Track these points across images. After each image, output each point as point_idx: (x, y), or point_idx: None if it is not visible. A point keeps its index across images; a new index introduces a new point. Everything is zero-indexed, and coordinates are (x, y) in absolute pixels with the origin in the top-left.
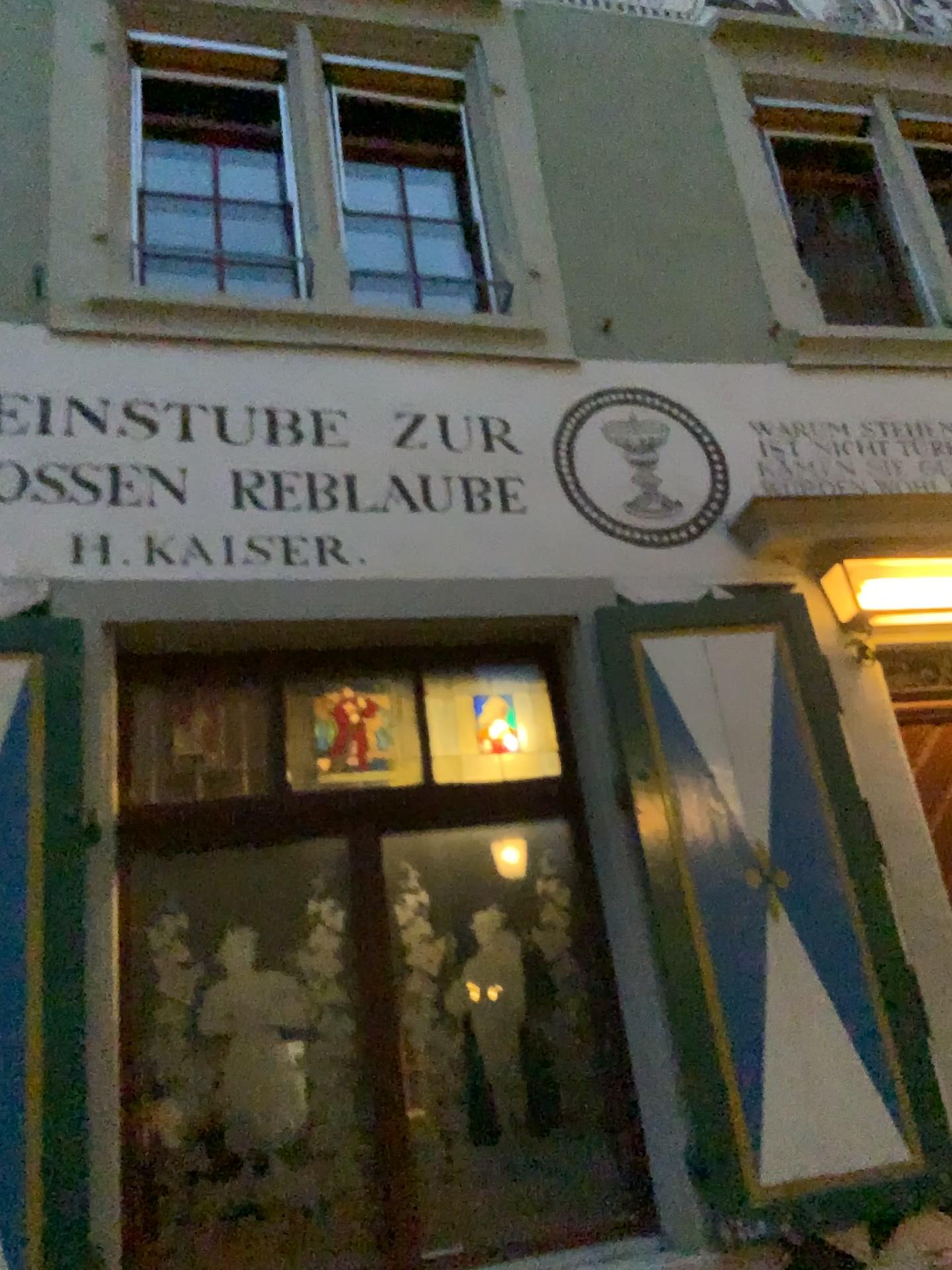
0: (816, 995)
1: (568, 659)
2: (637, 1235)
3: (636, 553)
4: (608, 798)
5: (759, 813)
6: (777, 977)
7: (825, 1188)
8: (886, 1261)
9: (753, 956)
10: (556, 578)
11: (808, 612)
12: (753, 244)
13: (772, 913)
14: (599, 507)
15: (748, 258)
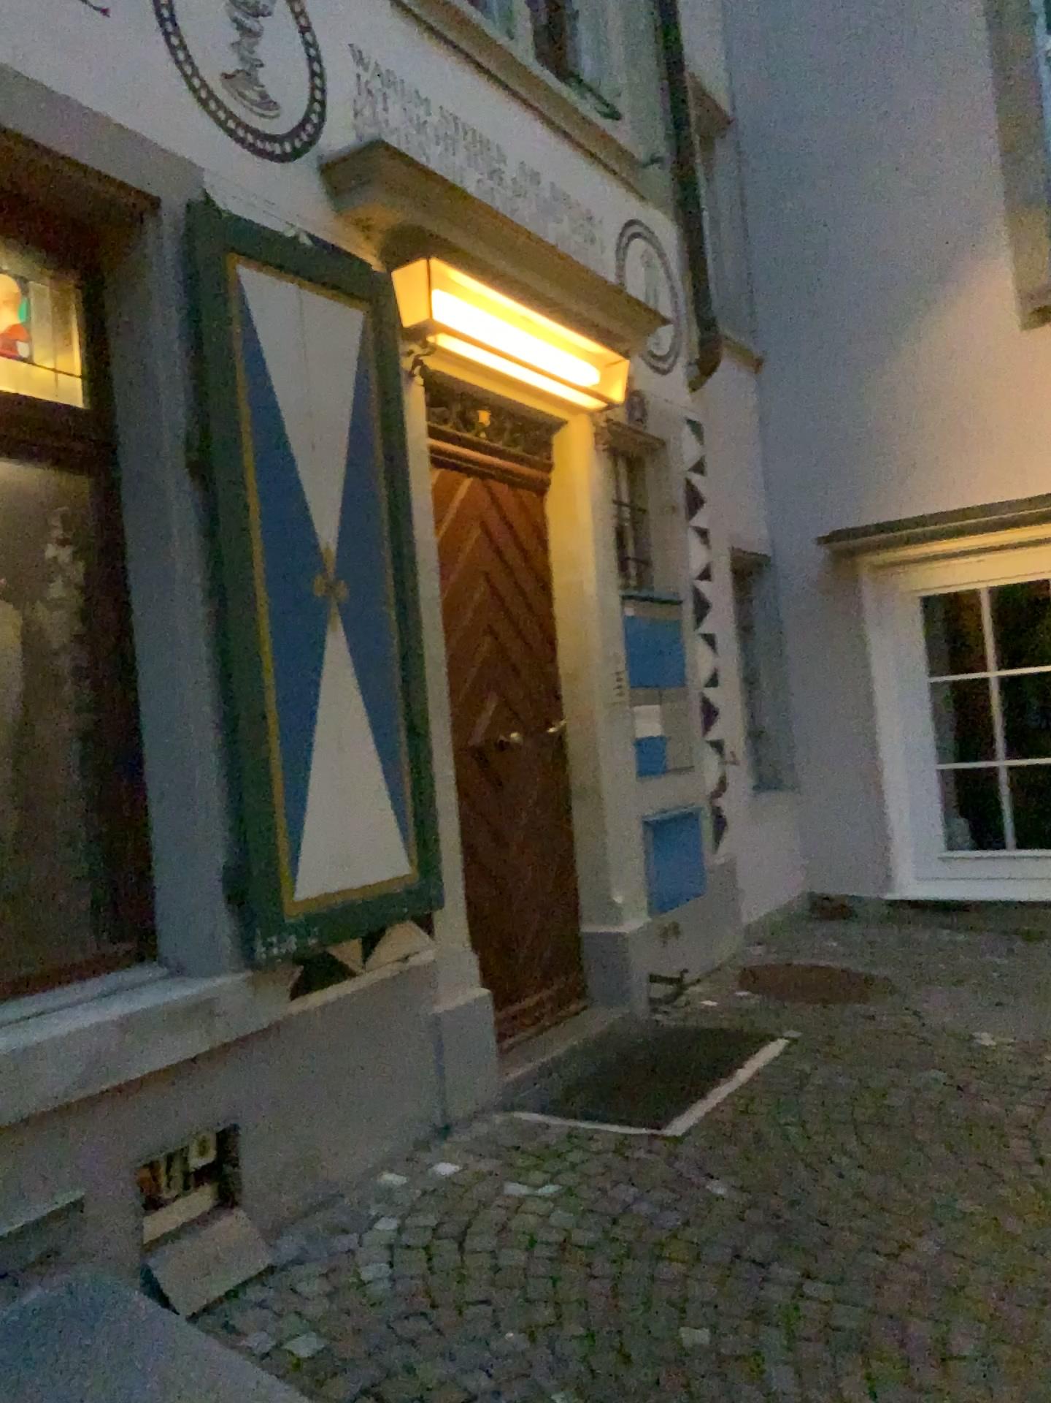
0: (362, 713)
1: (128, 257)
2: (143, 962)
3: (231, 150)
4: (175, 454)
5: (334, 513)
6: (332, 692)
7: (350, 901)
8: (379, 964)
9: (314, 667)
10: (143, 136)
11: (390, 302)
12: None
13: (335, 624)
14: (197, 62)
15: None
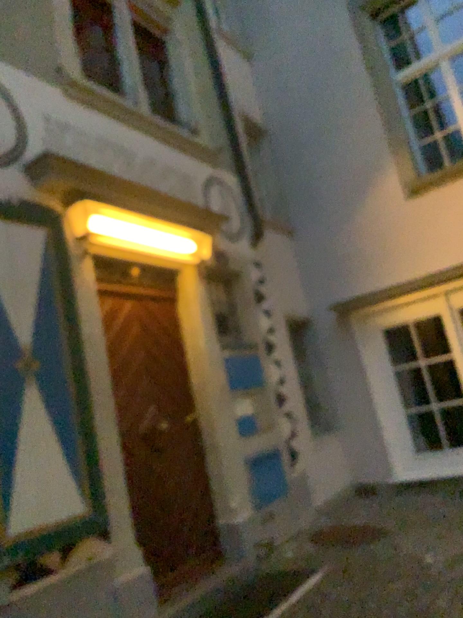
0: (49, 428)
1: None
2: None
3: None
4: None
5: (28, 328)
6: (28, 419)
7: (43, 532)
8: (68, 565)
9: (17, 408)
10: None
11: (64, 225)
12: (55, 21)
13: (30, 384)
14: None
15: (51, 27)
